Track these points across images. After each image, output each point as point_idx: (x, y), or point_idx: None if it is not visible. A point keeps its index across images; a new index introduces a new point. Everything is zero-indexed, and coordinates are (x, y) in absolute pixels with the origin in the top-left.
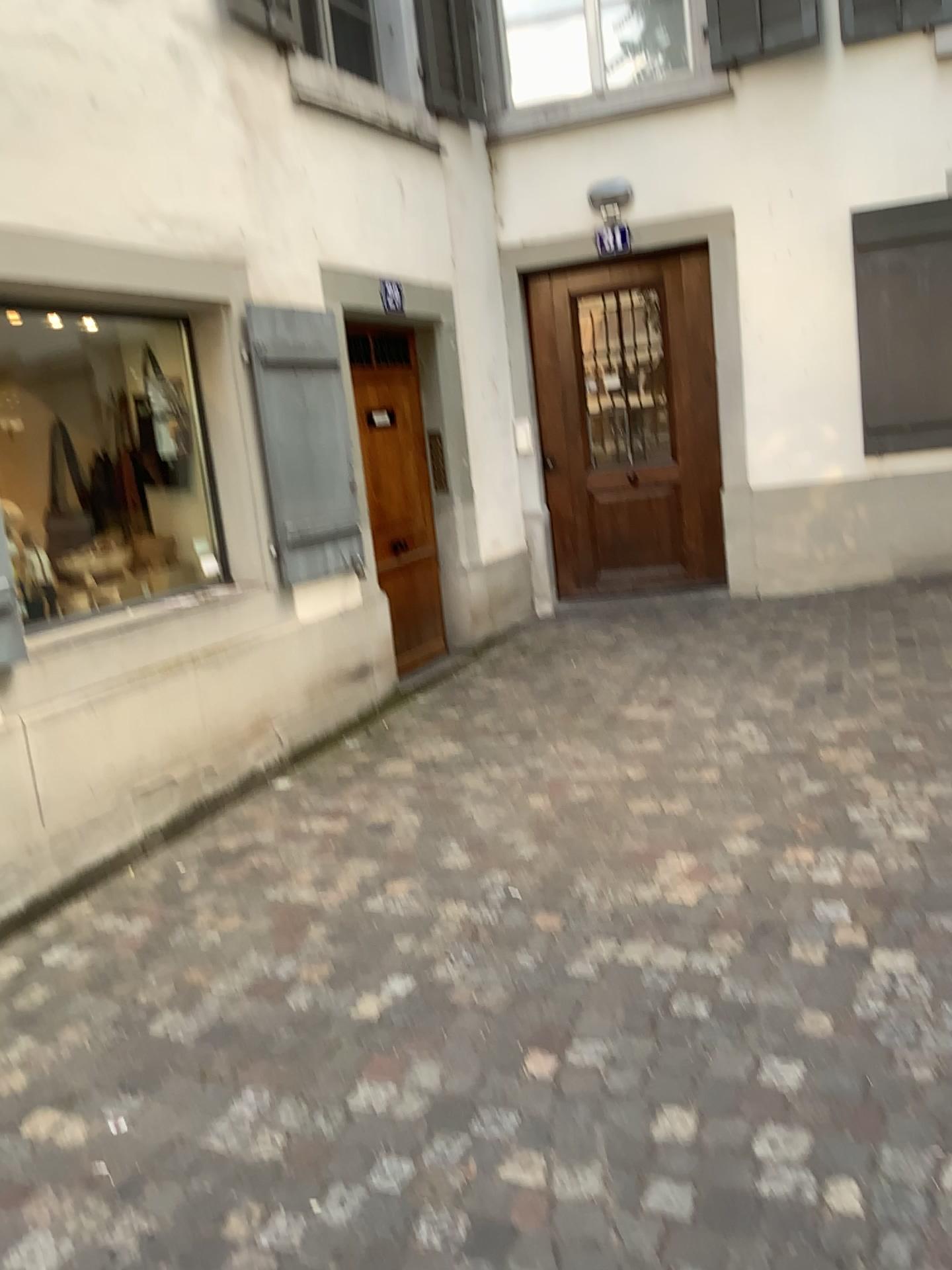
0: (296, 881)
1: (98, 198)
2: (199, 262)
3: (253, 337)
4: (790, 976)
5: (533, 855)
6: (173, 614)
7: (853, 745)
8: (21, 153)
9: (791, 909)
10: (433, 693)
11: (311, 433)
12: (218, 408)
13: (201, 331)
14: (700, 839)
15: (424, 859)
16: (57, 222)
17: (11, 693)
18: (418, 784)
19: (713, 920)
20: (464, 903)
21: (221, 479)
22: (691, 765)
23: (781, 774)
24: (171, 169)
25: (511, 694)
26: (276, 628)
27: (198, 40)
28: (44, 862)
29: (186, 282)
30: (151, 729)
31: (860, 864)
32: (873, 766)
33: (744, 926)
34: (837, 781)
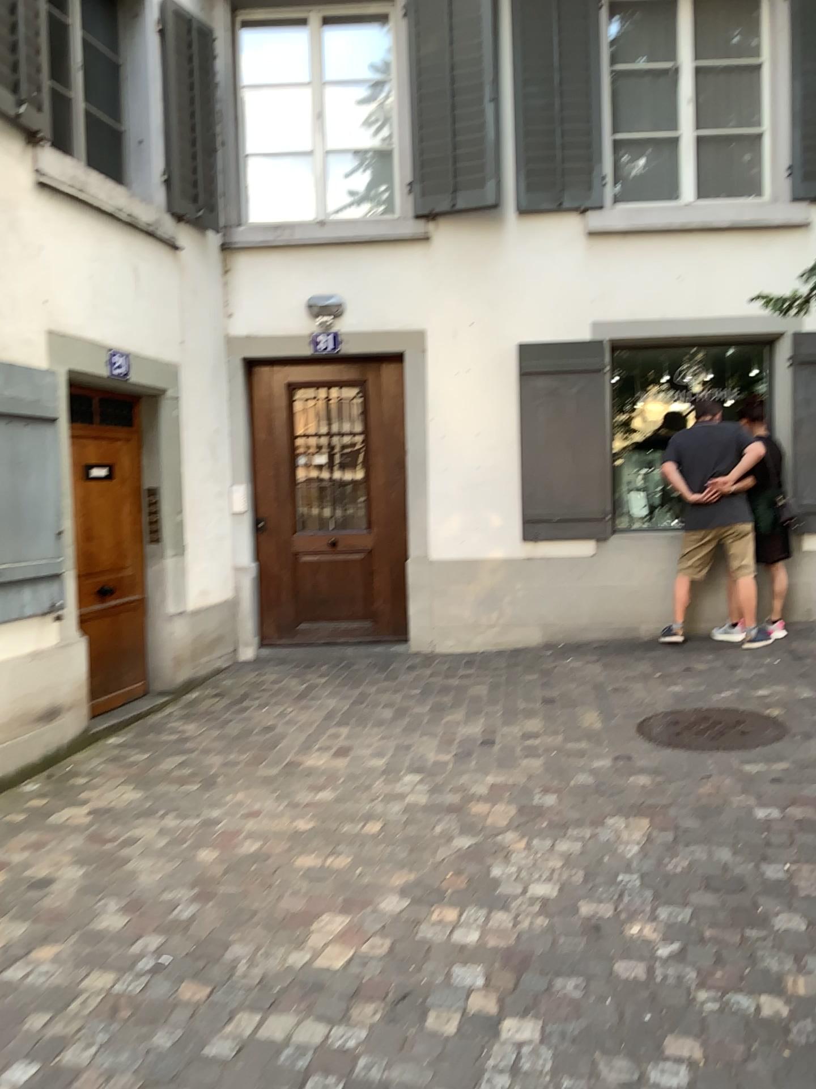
0: None
1: None
2: None
3: None
4: (422, 1053)
5: (189, 914)
6: None
7: (501, 801)
8: None
9: (430, 976)
10: (124, 734)
11: (21, 480)
12: None
13: None
14: (353, 897)
15: (75, 918)
16: None
17: None
18: (88, 832)
19: (354, 988)
20: (106, 971)
21: None
22: (356, 817)
23: (436, 829)
24: None
25: (200, 738)
26: None
27: None
28: None
29: None
30: None
31: (497, 925)
32: (516, 823)
33: (383, 995)
34: (484, 837)
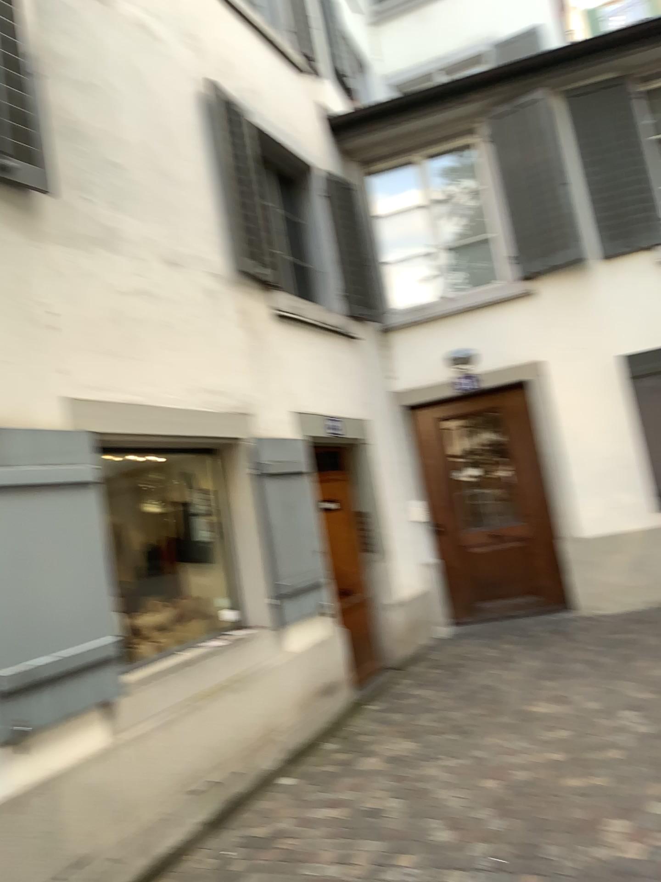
0: (323, 860)
1: (168, 380)
2: (224, 415)
3: (256, 460)
4: None
5: (504, 827)
6: (212, 653)
7: None
8: (125, 358)
9: None
10: (383, 702)
11: (293, 520)
12: (234, 507)
13: (222, 458)
14: (632, 806)
15: (419, 836)
16: (145, 397)
17: (111, 720)
18: (395, 775)
19: None
20: (463, 871)
21: (236, 556)
22: (602, 747)
23: None
24: (207, 360)
25: (442, 699)
26: (277, 660)
27: (220, 285)
28: (131, 855)
29: (216, 428)
30: (200, 743)
31: None
32: None
33: None
34: None
